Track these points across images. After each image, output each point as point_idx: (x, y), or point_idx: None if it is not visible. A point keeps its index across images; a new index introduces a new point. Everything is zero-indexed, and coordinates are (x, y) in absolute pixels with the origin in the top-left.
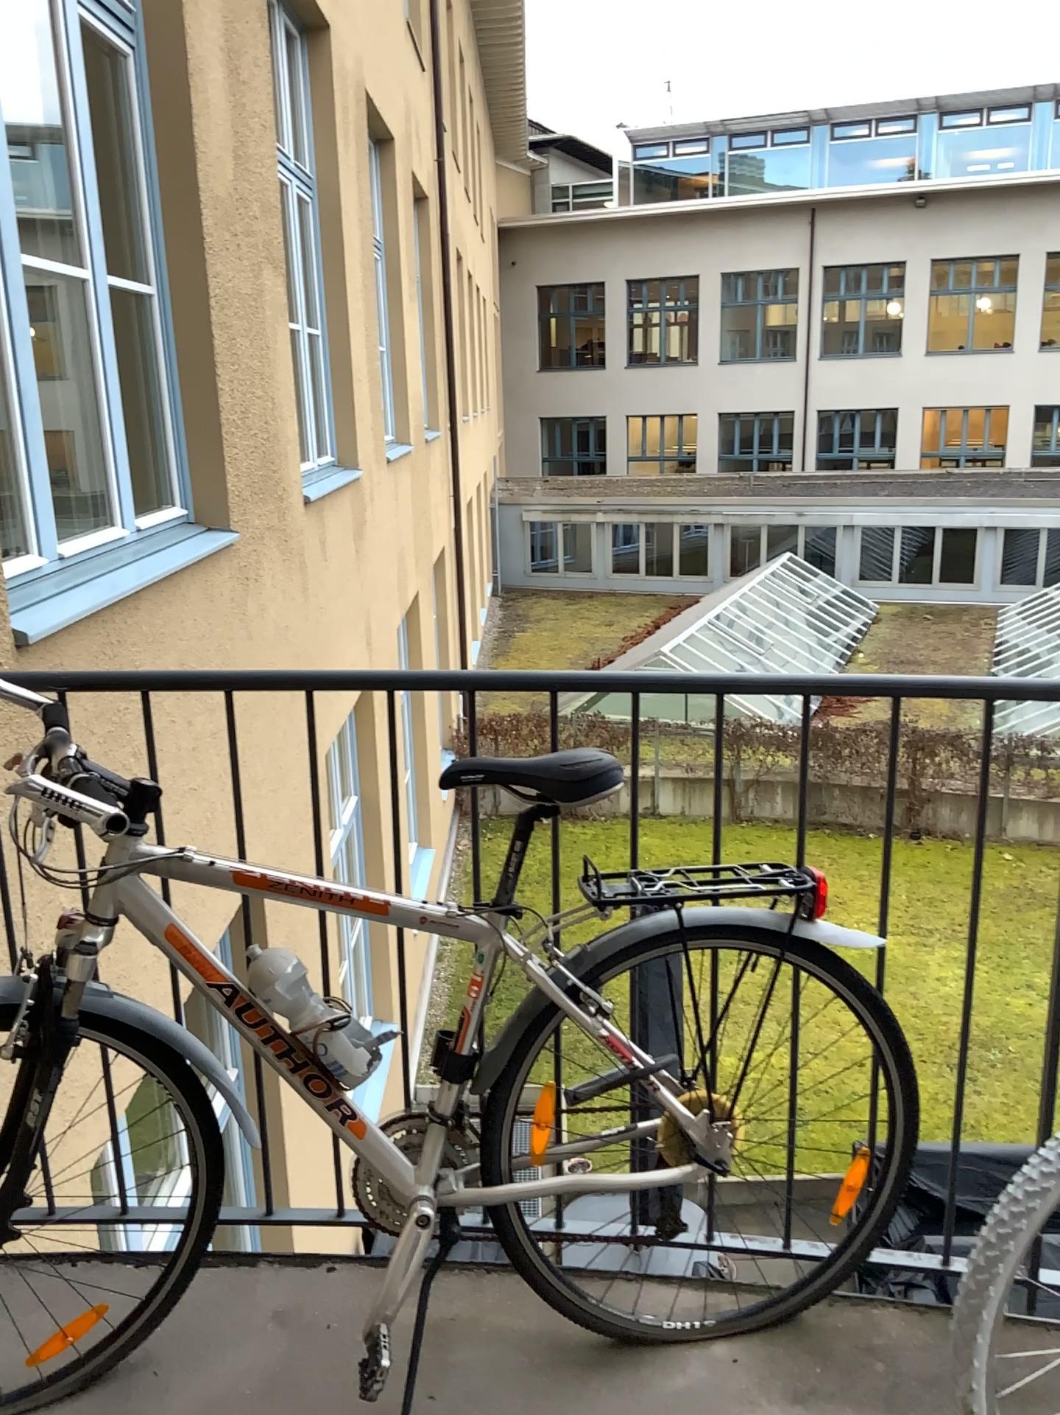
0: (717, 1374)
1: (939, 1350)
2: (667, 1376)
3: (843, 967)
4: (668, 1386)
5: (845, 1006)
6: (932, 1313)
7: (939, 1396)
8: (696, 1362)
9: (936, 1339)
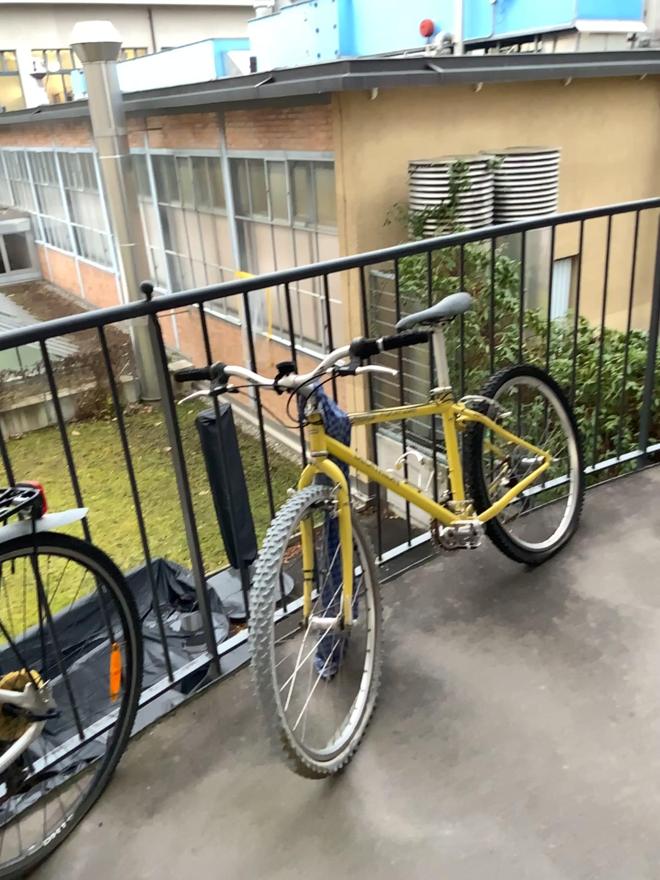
0: (94, 842)
1: (195, 726)
2: (65, 872)
3: (67, 539)
4: (71, 876)
5: (74, 564)
6: (177, 710)
7: (212, 747)
8: (76, 848)
9: (189, 721)
